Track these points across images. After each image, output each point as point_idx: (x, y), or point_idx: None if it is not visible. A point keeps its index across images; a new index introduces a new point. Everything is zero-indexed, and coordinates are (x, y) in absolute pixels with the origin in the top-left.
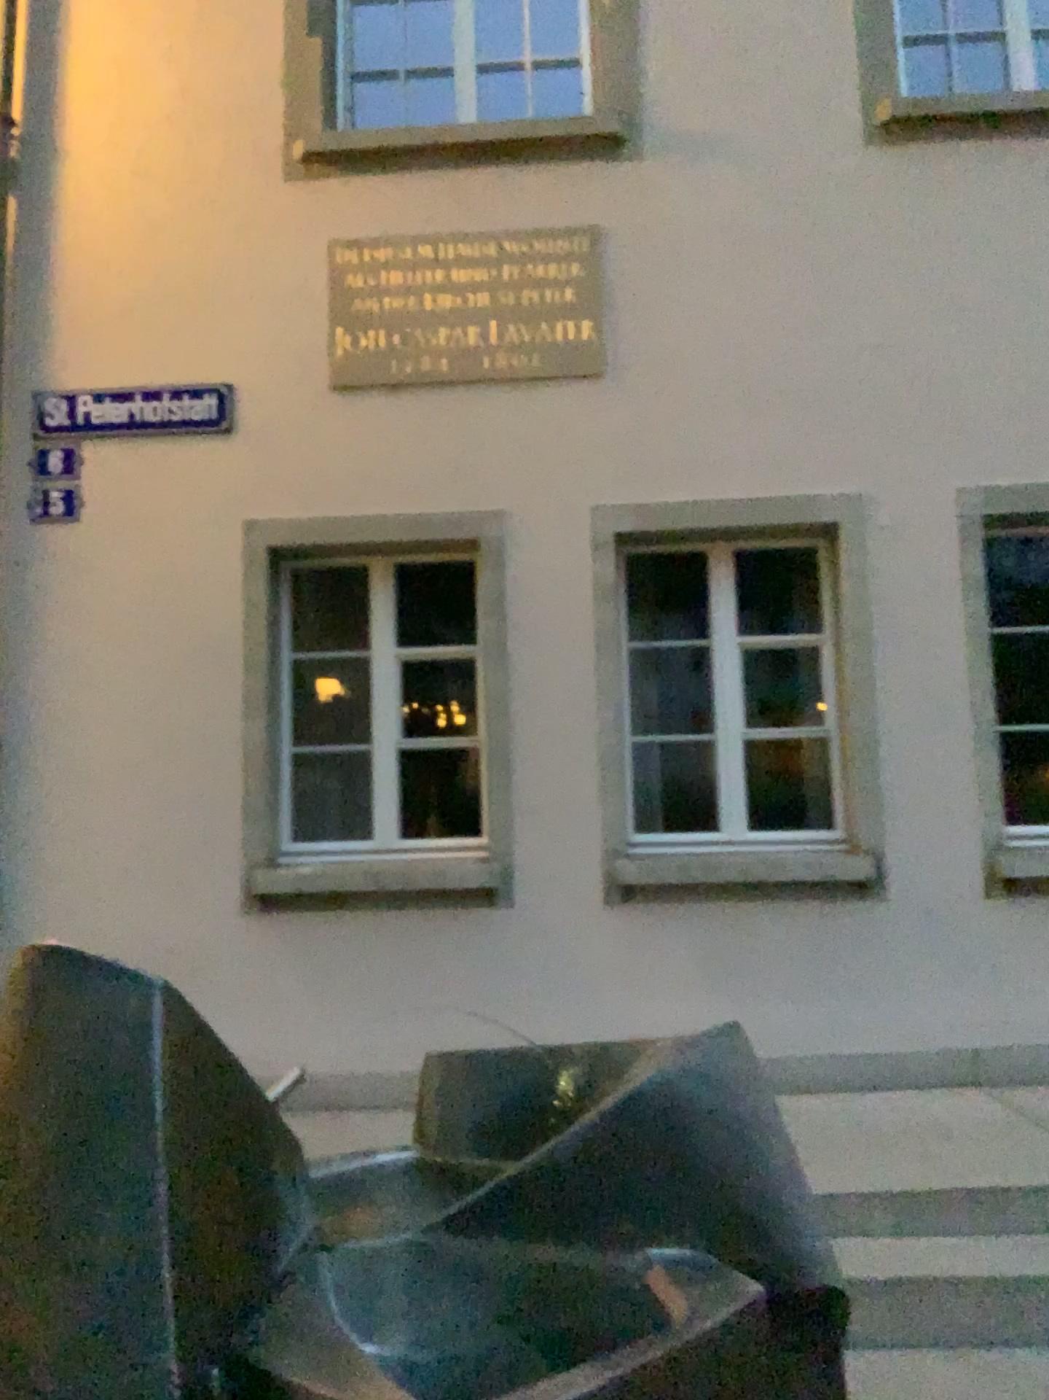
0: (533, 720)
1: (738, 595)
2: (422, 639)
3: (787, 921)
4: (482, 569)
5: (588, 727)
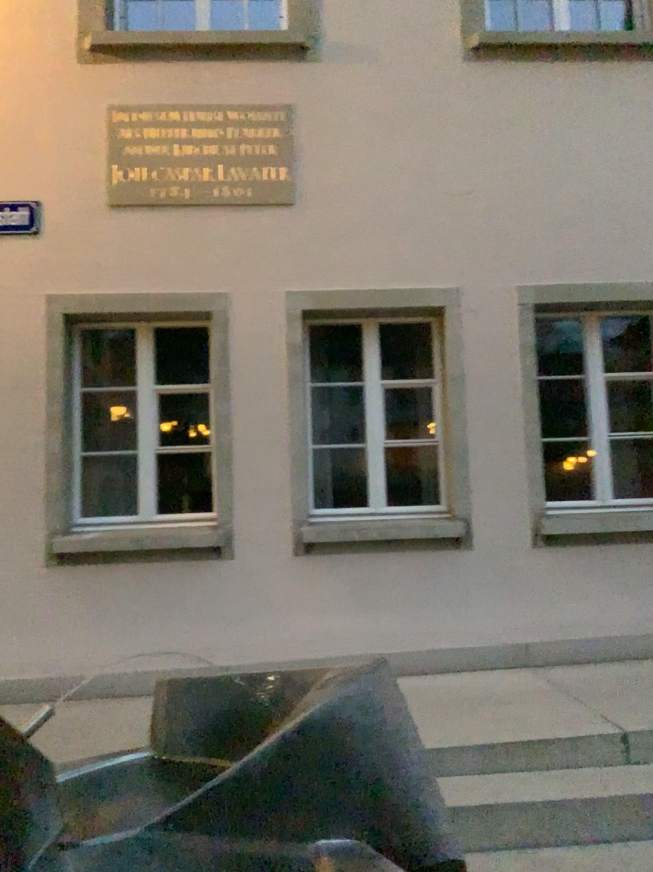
0: (245, 433)
1: (381, 352)
2: (171, 379)
3: (410, 564)
4: (211, 332)
5: (282, 438)
